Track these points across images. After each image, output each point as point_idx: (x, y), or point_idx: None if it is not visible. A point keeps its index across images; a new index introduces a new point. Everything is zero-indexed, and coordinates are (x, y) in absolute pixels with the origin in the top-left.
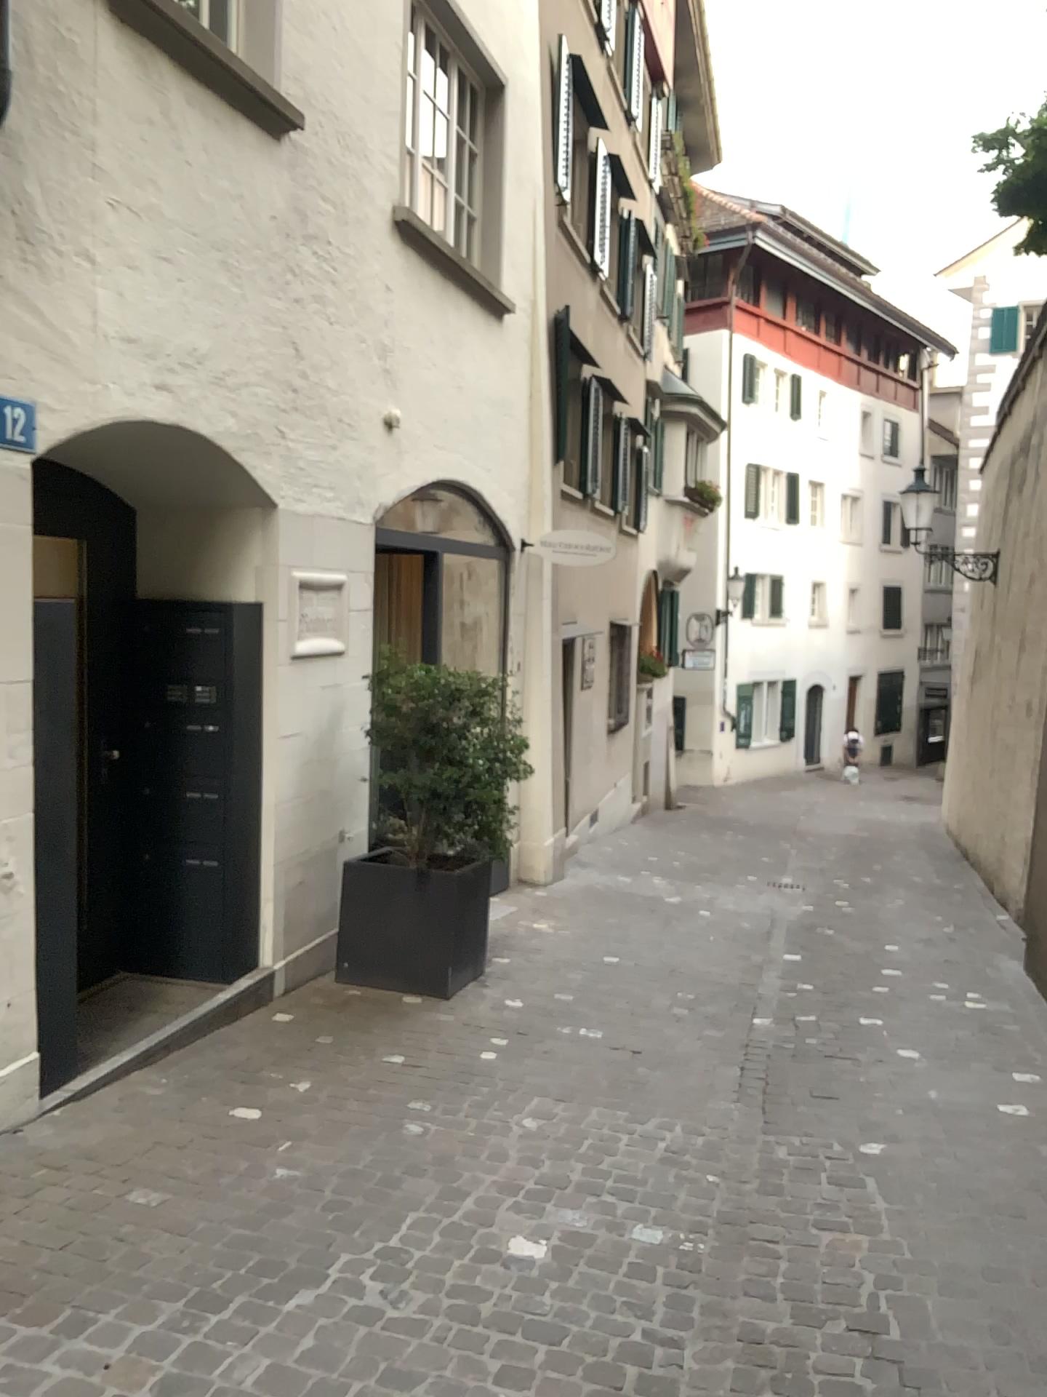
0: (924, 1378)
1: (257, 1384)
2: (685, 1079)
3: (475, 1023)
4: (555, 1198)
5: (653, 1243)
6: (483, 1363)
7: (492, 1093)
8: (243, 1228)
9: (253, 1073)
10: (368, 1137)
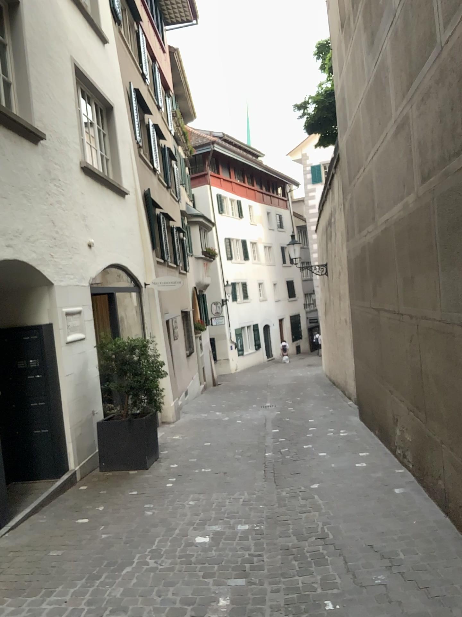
0: (341, 544)
1: (121, 594)
2: (245, 477)
3: (161, 475)
4: (208, 522)
5: (245, 528)
6: (197, 573)
7: (175, 496)
8: (98, 553)
9: (80, 507)
10: (133, 518)
